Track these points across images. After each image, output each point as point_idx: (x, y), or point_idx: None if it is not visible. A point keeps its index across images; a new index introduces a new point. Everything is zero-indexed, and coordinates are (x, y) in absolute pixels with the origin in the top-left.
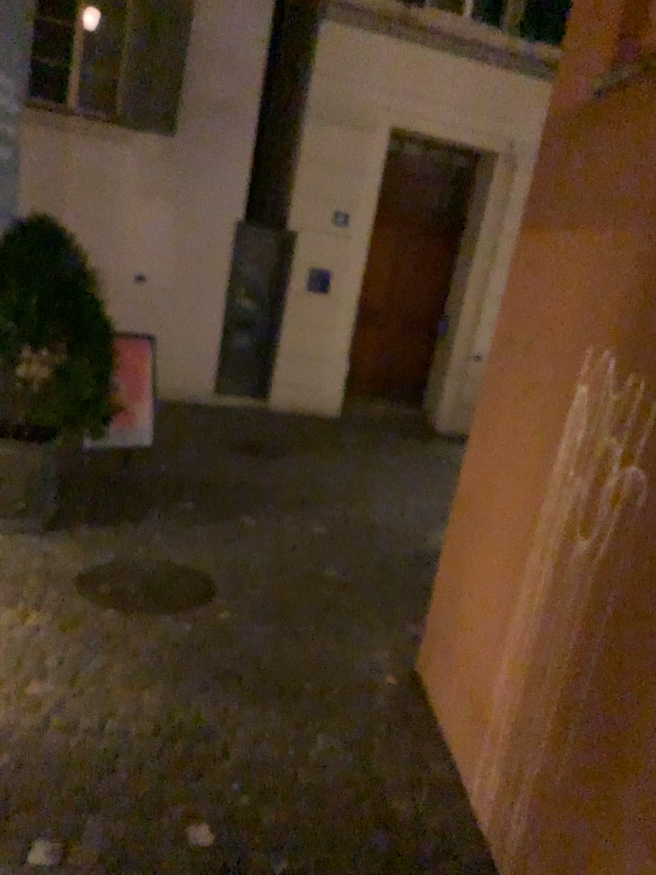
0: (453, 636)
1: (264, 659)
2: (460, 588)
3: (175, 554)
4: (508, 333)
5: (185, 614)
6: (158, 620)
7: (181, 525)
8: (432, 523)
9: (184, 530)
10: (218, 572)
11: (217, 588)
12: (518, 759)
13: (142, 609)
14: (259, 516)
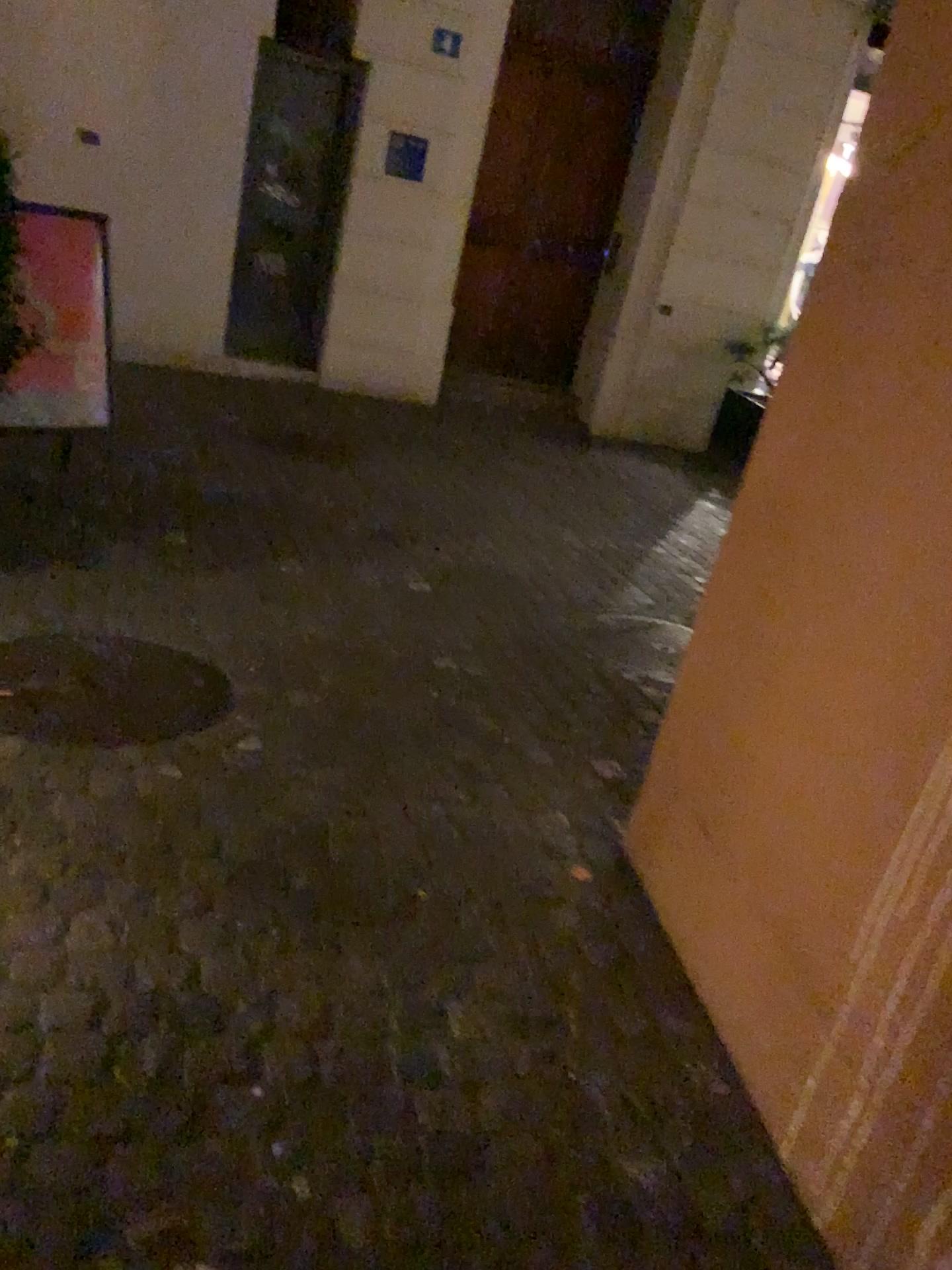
0: (724, 813)
1: (329, 845)
2: (744, 717)
3: (149, 633)
4: (896, 150)
5: (166, 752)
6: (110, 767)
7: (163, 577)
8: (607, 578)
9: (168, 587)
10: (233, 667)
11: (231, 699)
12: (942, 1130)
13: (79, 744)
14: (308, 563)
